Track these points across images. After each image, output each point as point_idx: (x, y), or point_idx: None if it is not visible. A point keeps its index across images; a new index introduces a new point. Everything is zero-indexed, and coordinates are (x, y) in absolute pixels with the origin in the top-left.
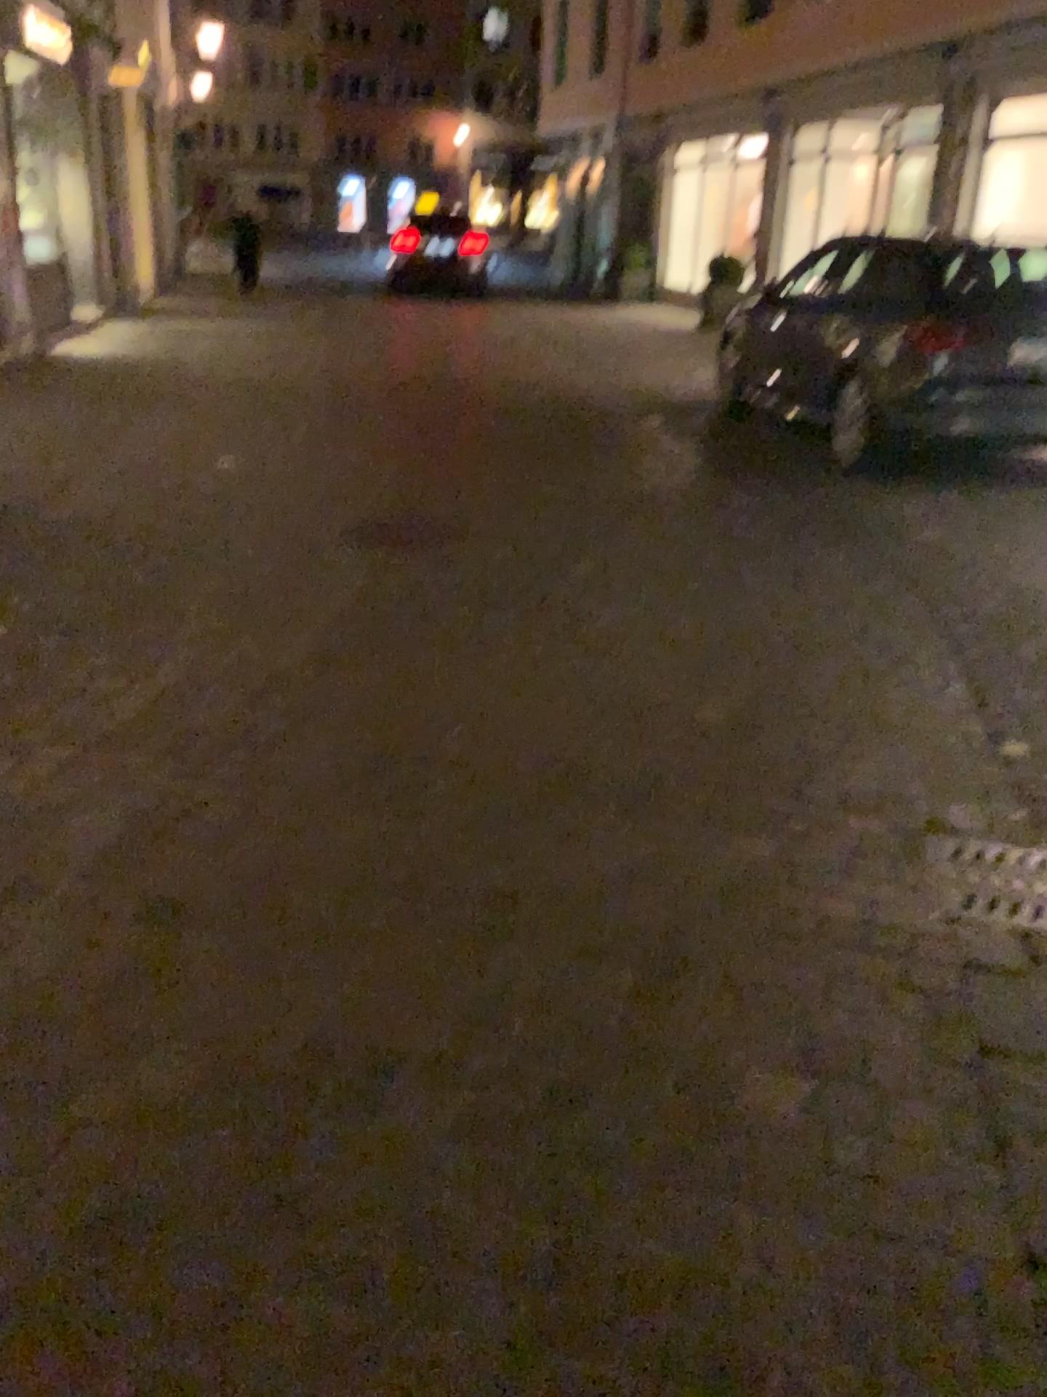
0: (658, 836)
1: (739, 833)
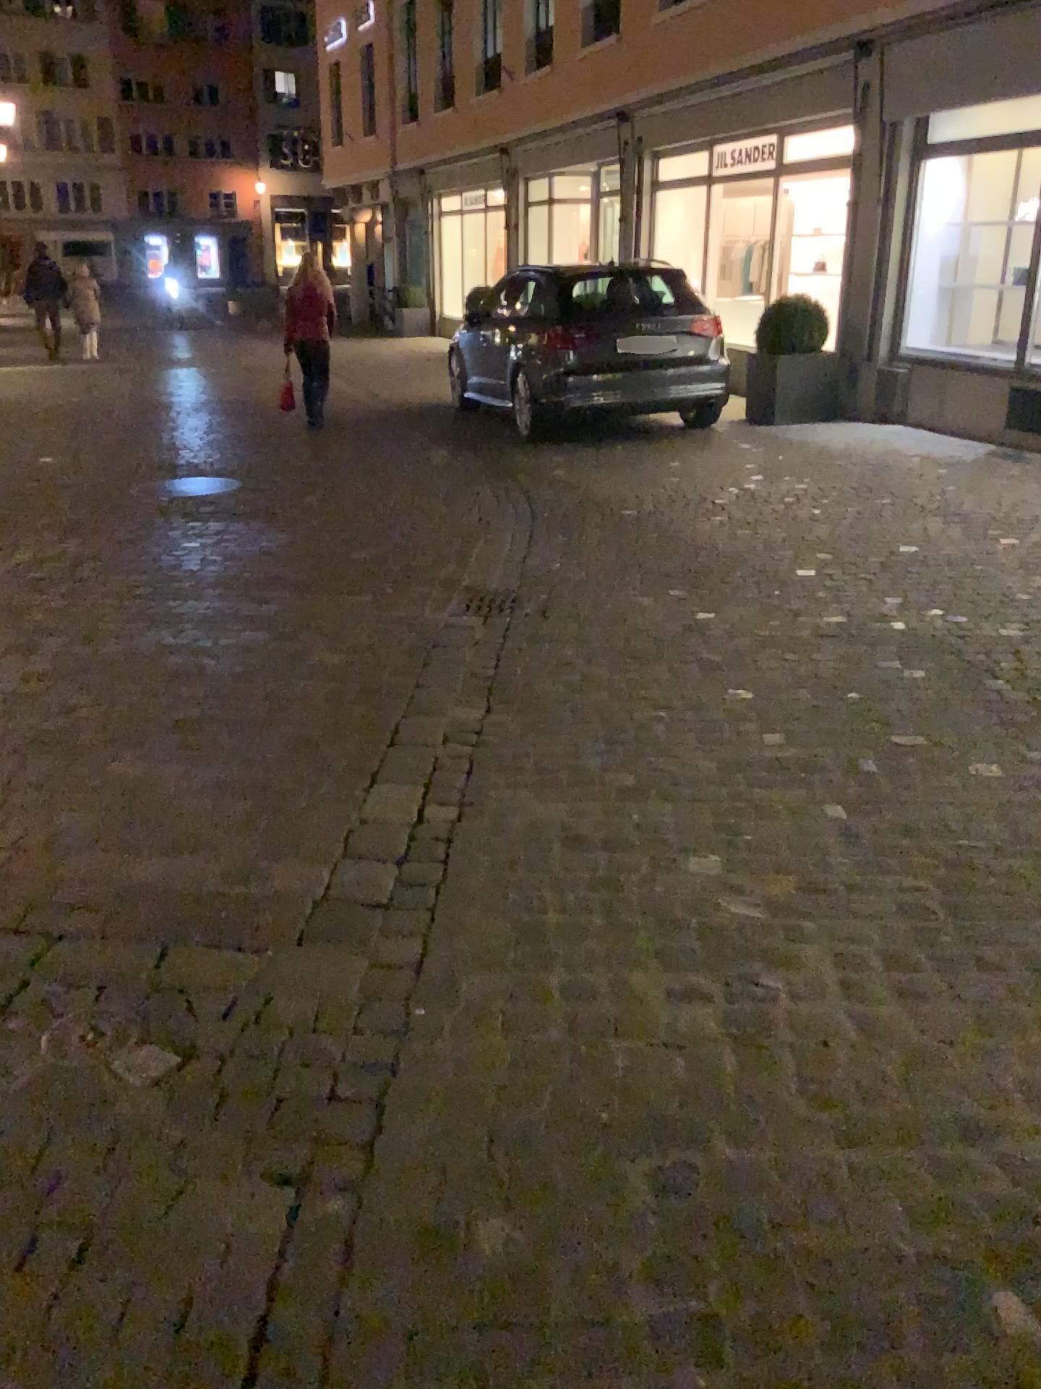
0: (310, 589)
1: (357, 588)
